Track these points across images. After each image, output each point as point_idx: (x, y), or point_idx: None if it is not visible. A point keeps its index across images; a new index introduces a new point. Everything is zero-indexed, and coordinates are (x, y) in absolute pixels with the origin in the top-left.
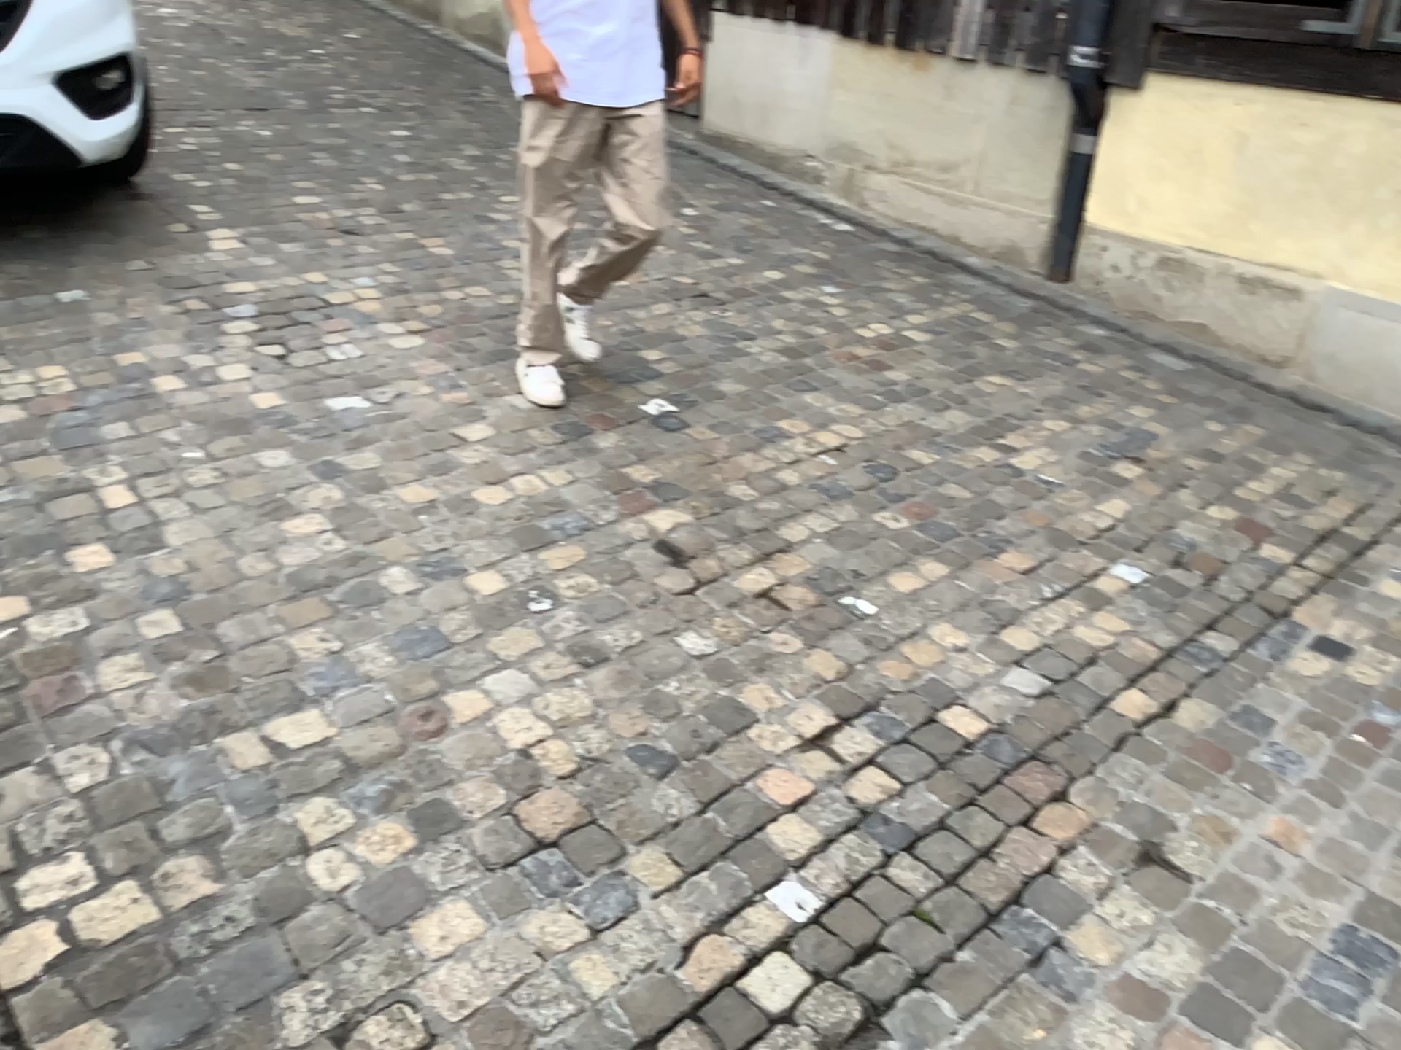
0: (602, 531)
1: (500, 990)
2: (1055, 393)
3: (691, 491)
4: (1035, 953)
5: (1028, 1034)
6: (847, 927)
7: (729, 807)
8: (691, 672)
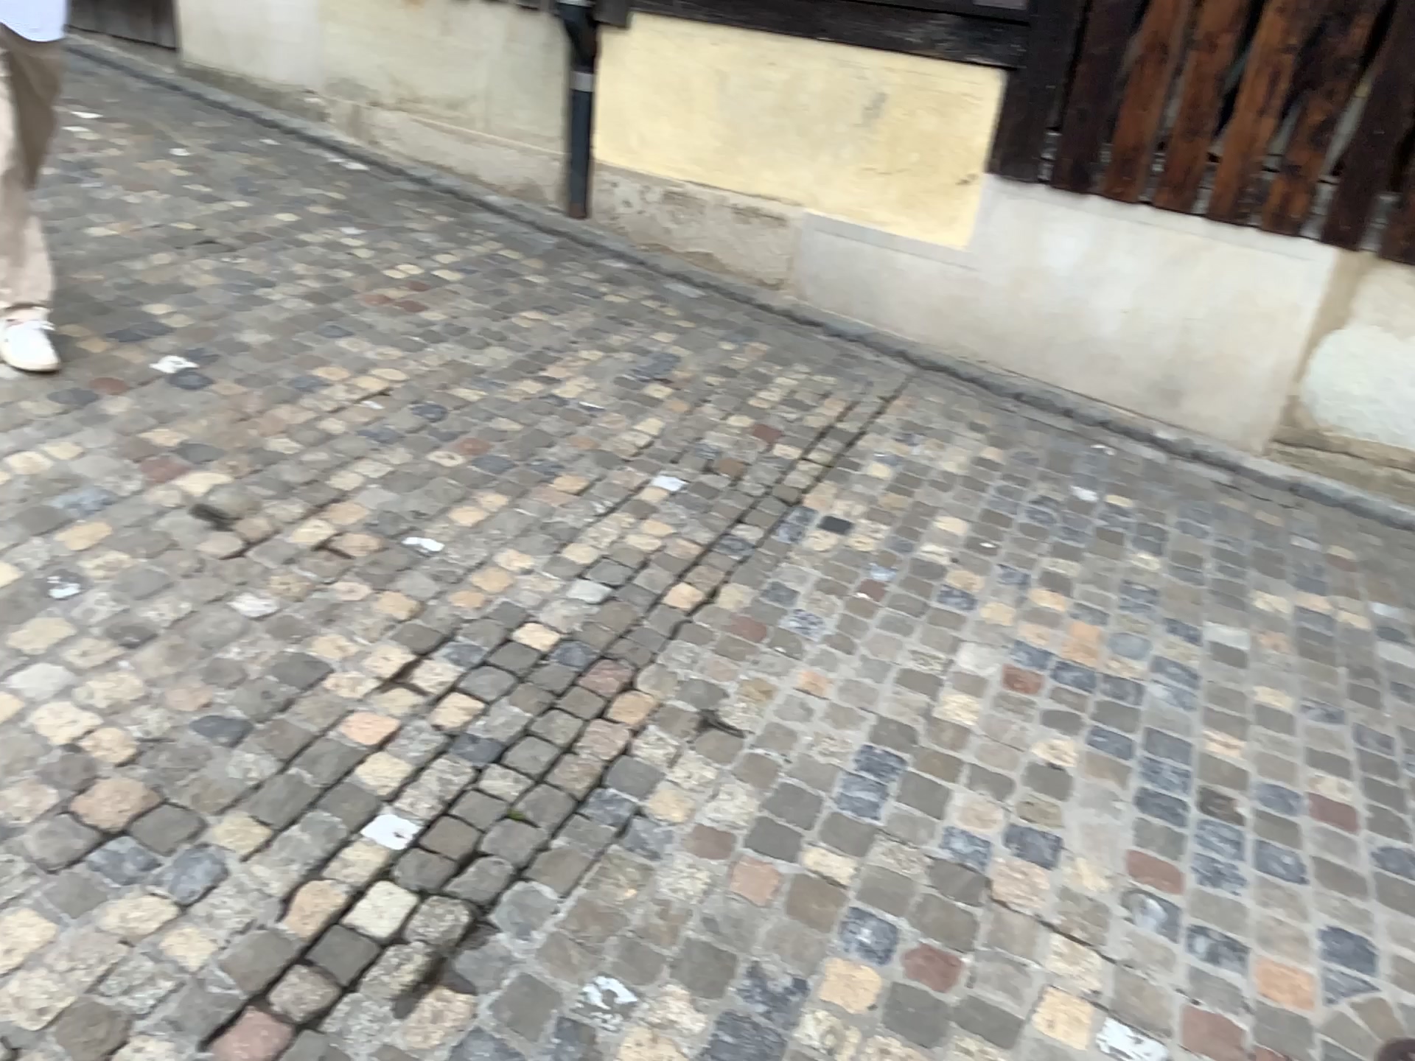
0: (130, 502)
1: (84, 988)
2: (585, 324)
3: (226, 451)
4: (620, 827)
5: (622, 897)
6: (446, 843)
7: (313, 757)
8: (252, 633)
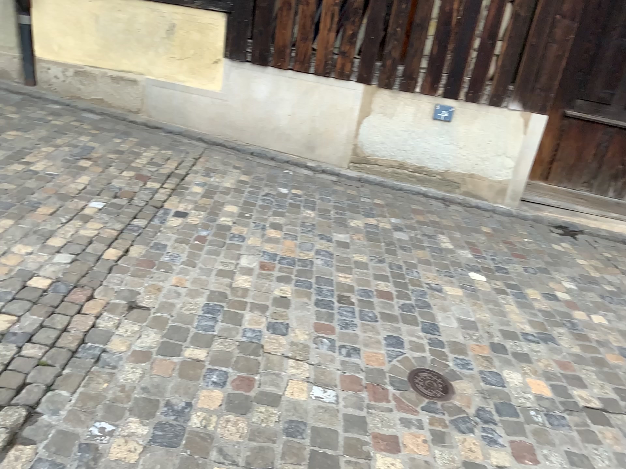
0: None
1: None
2: (44, 135)
3: None
4: (96, 358)
5: (102, 387)
6: (8, 382)
7: None
8: None
